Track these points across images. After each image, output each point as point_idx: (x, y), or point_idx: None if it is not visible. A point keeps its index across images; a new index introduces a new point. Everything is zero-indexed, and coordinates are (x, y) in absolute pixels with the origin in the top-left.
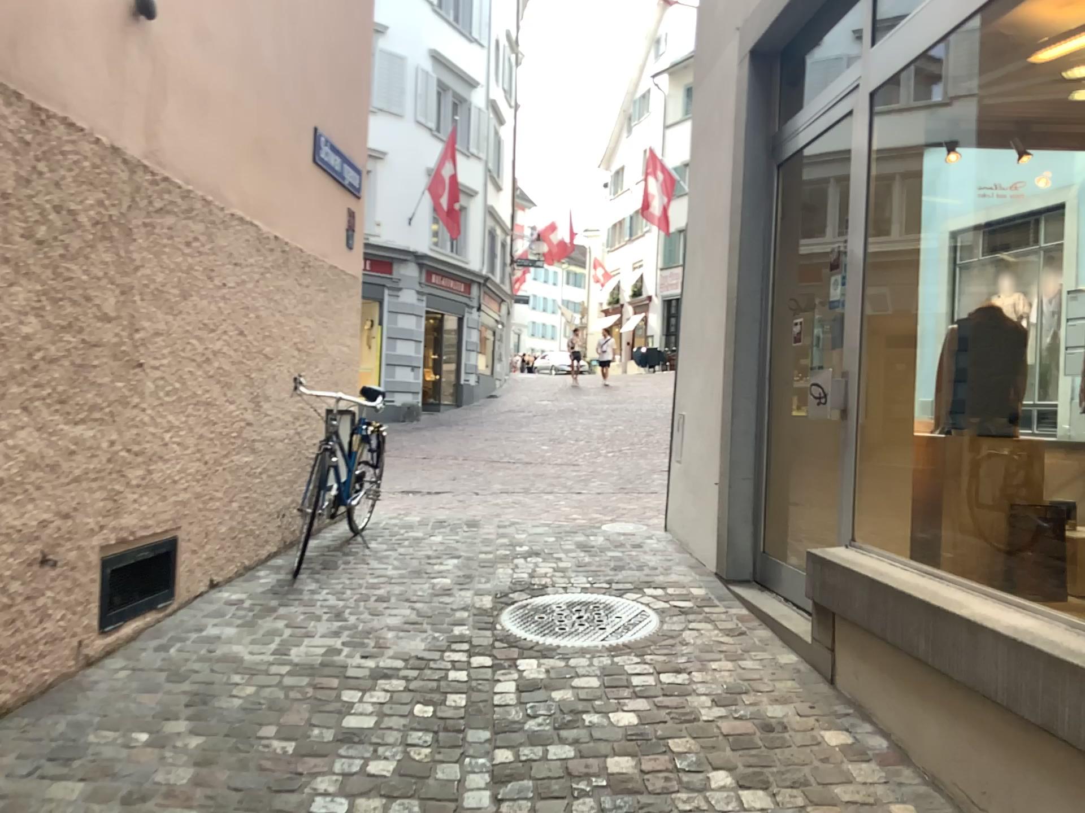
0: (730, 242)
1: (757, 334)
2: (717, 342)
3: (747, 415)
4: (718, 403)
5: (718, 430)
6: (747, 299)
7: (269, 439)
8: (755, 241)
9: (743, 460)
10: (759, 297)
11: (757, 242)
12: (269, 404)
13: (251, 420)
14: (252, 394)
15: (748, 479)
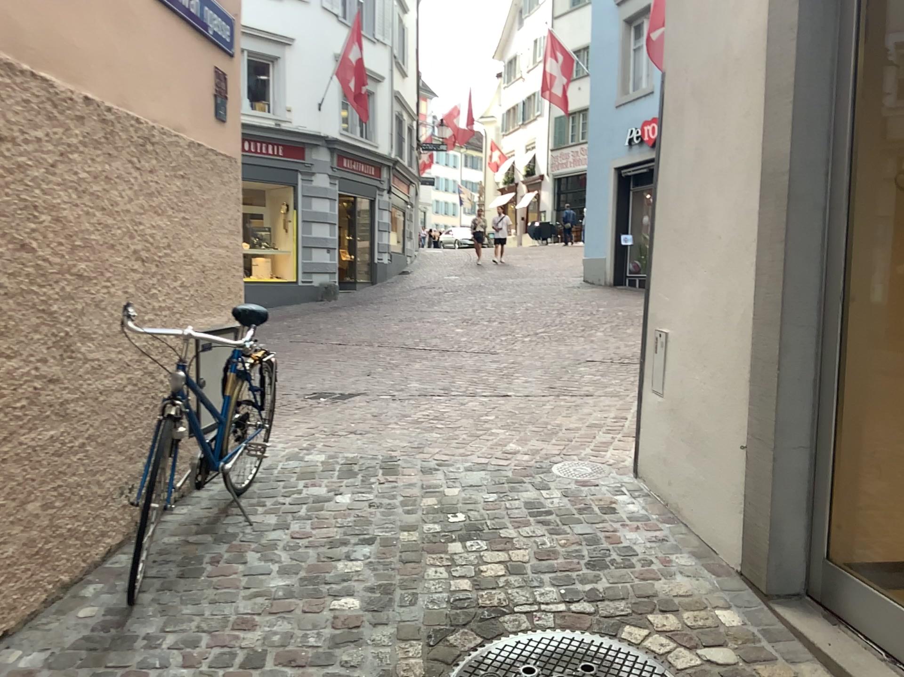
0: (764, 88)
1: (818, 230)
2: (736, 239)
3: (801, 354)
4: (739, 329)
5: (740, 369)
6: (804, 174)
7: (97, 392)
8: (817, 83)
9: (793, 422)
10: (822, 171)
11: (819, 84)
12: (93, 343)
13: (57, 375)
14: (55, 336)
15: (801, 450)
